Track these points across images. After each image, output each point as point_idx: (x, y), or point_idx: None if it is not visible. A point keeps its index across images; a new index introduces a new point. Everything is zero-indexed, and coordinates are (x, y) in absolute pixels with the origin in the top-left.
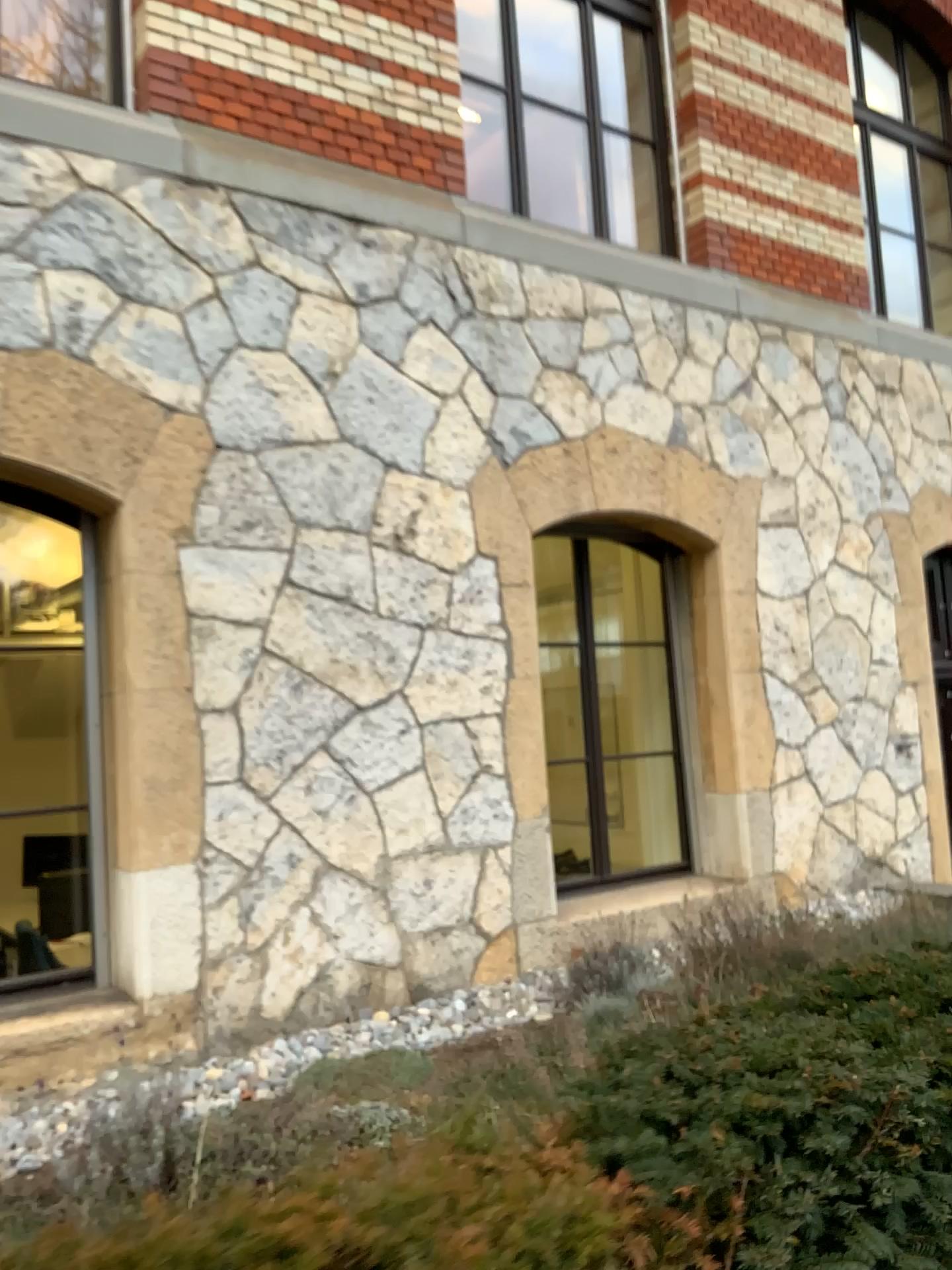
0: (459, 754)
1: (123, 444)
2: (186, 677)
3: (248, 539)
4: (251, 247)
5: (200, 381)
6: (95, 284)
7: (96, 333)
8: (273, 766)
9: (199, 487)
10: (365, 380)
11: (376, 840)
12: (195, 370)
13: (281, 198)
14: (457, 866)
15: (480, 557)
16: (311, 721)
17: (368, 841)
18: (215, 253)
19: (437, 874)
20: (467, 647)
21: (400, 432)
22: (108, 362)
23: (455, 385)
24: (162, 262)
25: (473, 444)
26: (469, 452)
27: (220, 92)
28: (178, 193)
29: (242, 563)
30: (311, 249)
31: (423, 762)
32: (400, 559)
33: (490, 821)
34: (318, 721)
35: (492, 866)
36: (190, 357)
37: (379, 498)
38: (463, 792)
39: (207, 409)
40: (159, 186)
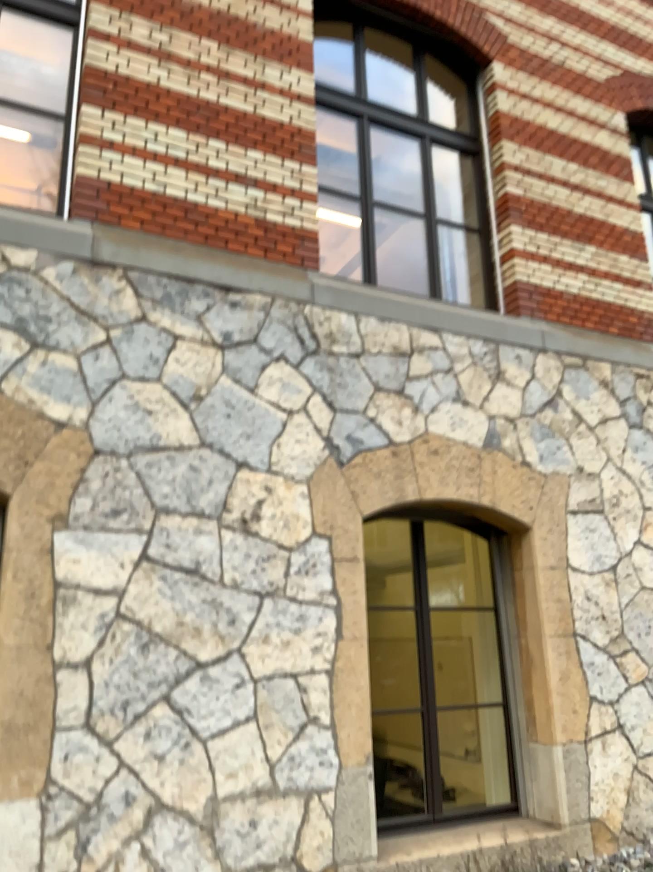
0: (290, 705)
1: (18, 450)
2: (48, 636)
3: (116, 524)
4: (138, 306)
5: (88, 403)
6: (10, 334)
7: (6, 369)
8: (119, 713)
9: (78, 483)
10: (224, 401)
11: (207, 782)
12: (84, 395)
13: (165, 272)
14: (282, 807)
15: (316, 538)
16: (157, 674)
17: (200, 782)
18: (109, 311)
19: (263, 815)
20: (301, 613)
21: (251, 440)
22: (13, 390)
23: (301, 404)
24: (66, 318)
25: (314, 448)
26: (310, 455)
27: (128, 203)
28: (84, 270)
29: (108, 543)
30: (186, 307)
31: (256, 712)
32: (245, 539)
33: (315, 767)
34: (164, 674)
35: (316, 808)
36: (81, 386)
37: (230, 491)
38: (292, 739)
39: (91, 424)
40: (70, 266)
